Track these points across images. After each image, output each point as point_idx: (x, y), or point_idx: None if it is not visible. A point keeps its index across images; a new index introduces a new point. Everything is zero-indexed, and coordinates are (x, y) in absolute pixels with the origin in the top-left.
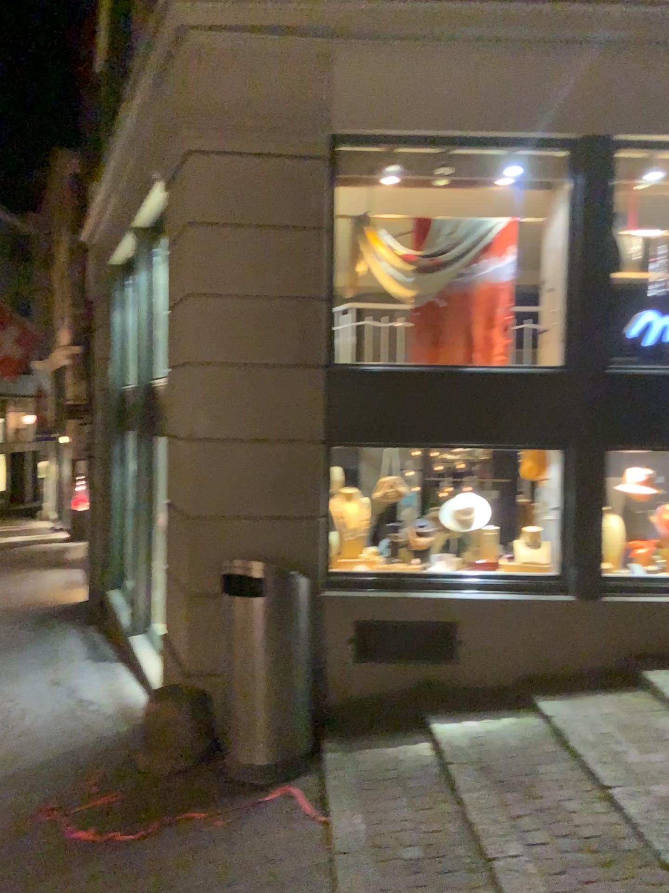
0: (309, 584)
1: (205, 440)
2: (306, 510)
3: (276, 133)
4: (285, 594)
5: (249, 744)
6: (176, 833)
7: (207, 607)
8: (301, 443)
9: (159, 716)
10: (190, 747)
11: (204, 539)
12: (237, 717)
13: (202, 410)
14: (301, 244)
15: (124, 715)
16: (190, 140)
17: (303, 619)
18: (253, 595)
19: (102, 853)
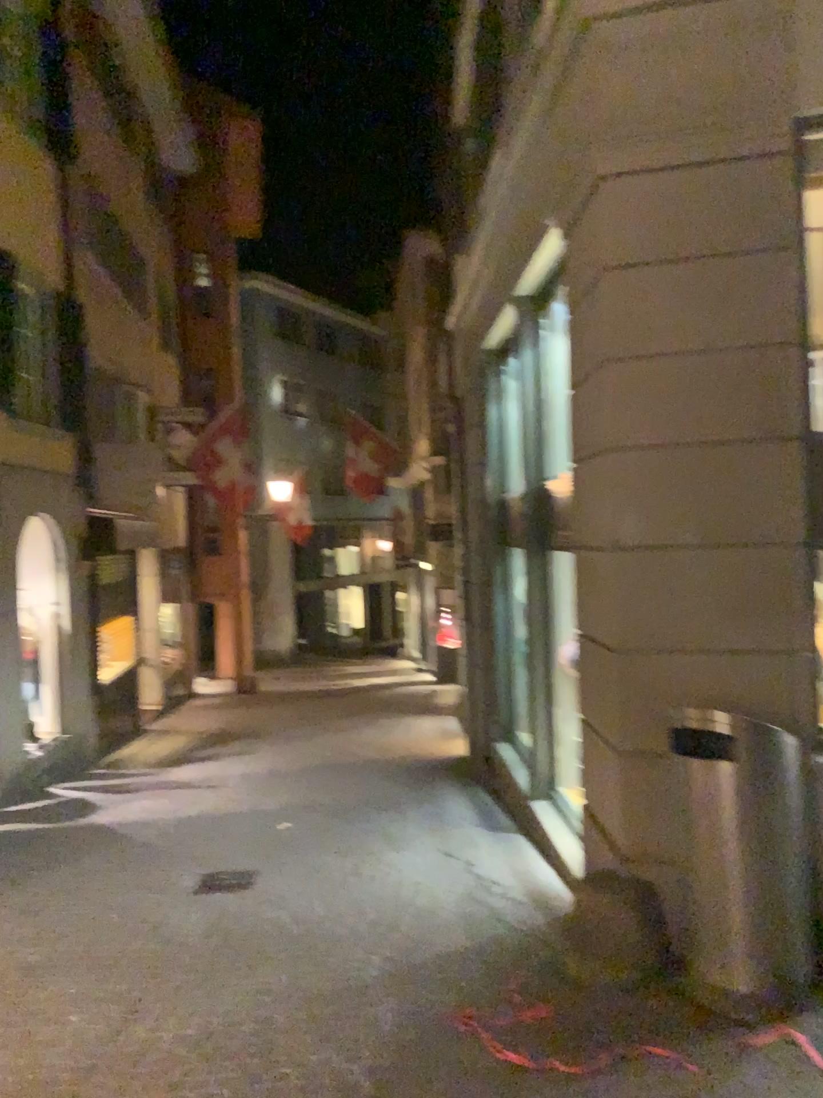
0: (797, 744)
1: (638, 549)
2: (786, 641)
3: (717, 133)
4: (770, 757)
5: (728, 963)
6: (642, 1074)
7: (651, 770)
8: (774, 547)
9: (596, 911)
10: (640, 956)
11: (643, 680)
12: (708, 923)
13: (632, 511)
14: (760, 276)
15: (541, 904)
16: (601, 165)
17: (797, 792)
18: (723, 756)
19: (549, 1087)
